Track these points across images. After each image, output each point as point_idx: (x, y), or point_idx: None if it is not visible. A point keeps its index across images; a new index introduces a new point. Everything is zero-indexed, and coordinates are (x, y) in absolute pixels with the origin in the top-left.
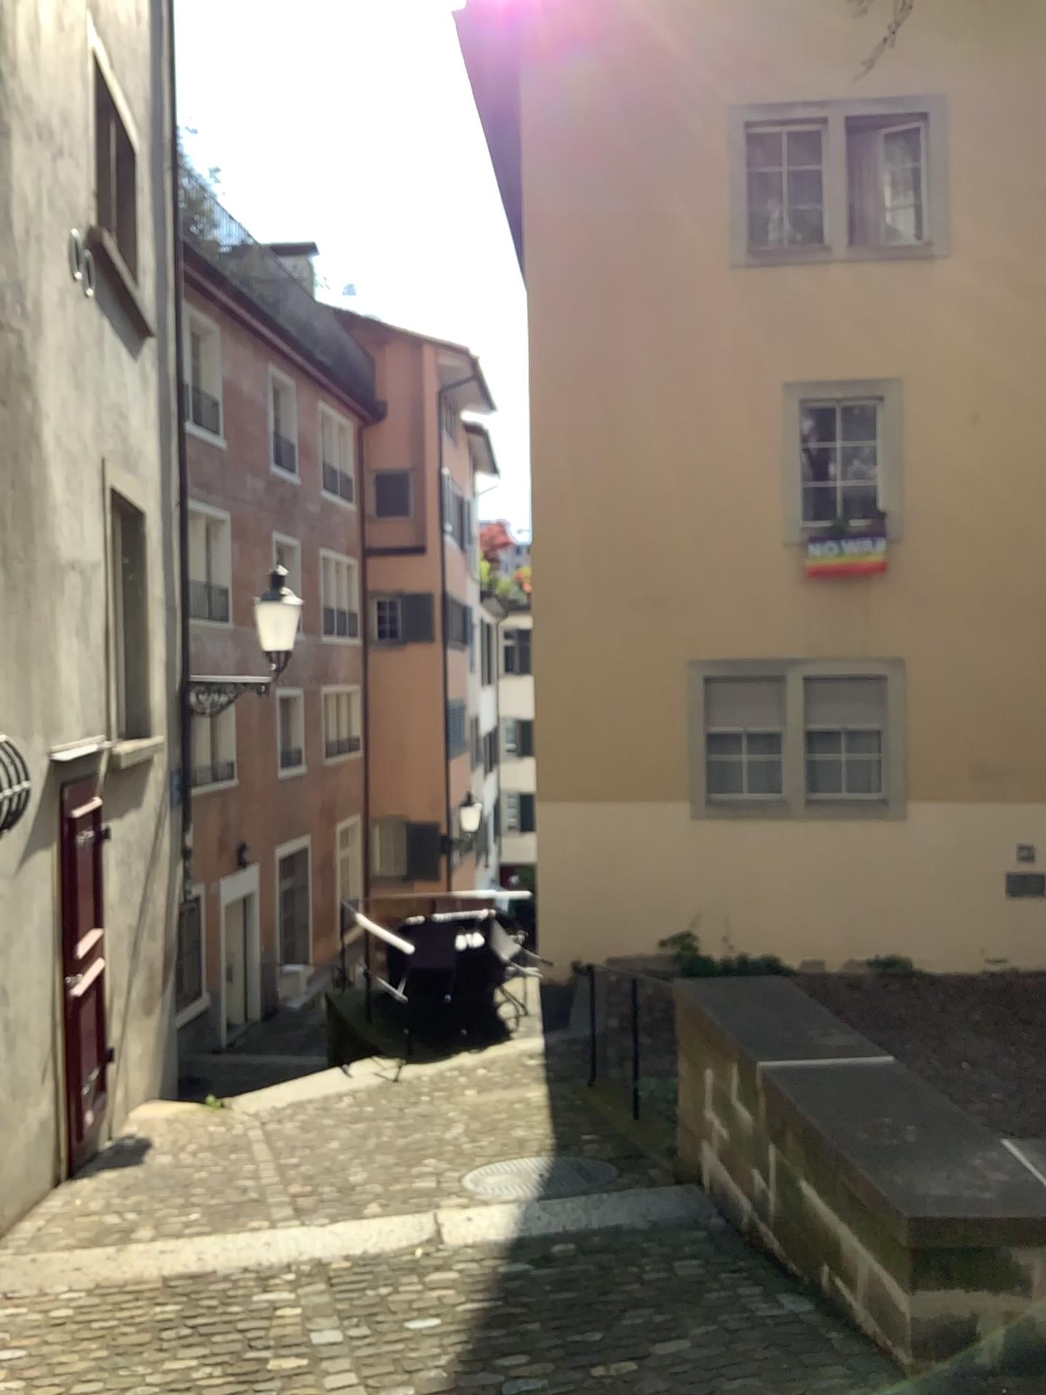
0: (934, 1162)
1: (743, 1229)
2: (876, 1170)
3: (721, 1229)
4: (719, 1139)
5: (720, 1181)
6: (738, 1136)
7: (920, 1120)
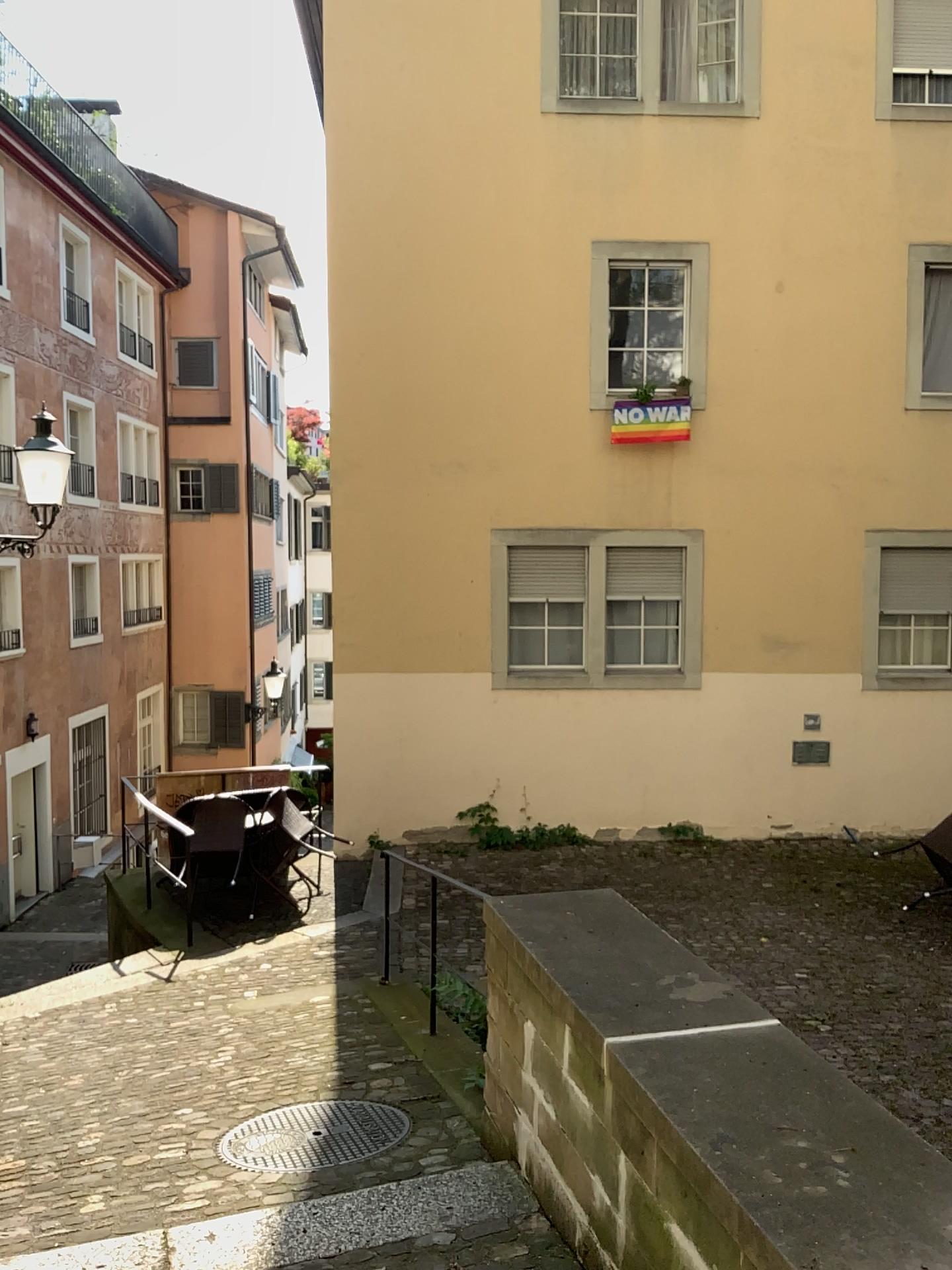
0: (900, 1245)
1: (578, 1249)
2: (816, 1265)
3: (547, 1245)
4: (545, 1120)
5: (544, 1171)
6: (574, 1129)
7: (849, 1147)
